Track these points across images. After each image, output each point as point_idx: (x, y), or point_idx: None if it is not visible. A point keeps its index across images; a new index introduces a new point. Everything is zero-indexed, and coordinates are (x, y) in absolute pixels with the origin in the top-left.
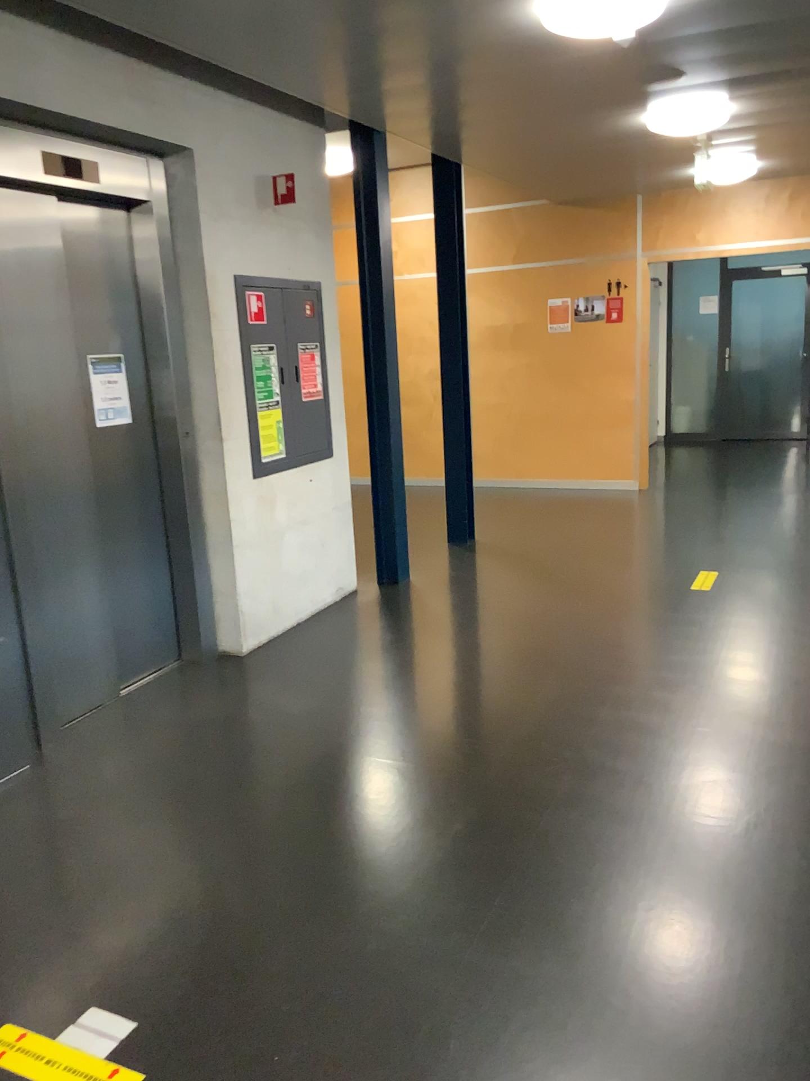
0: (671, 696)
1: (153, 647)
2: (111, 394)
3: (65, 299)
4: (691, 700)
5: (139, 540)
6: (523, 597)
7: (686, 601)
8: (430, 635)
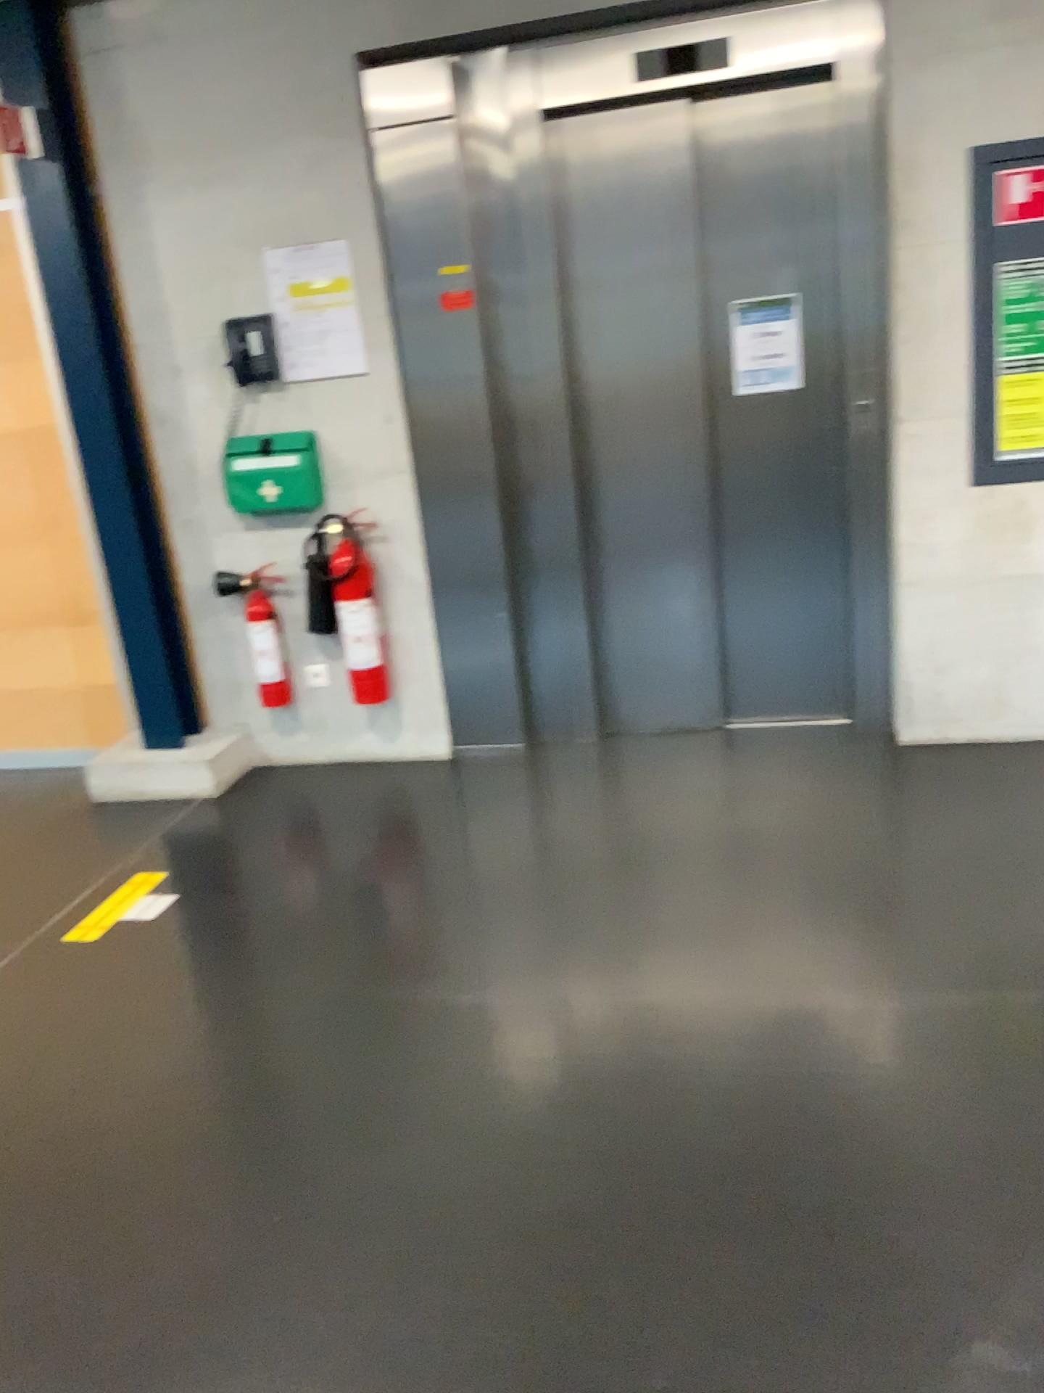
0: None
1: (807, 686)
2: (757, 349)
3: (680, 232)
4: None
5: (797, 545)
6: None
7: None
8: None
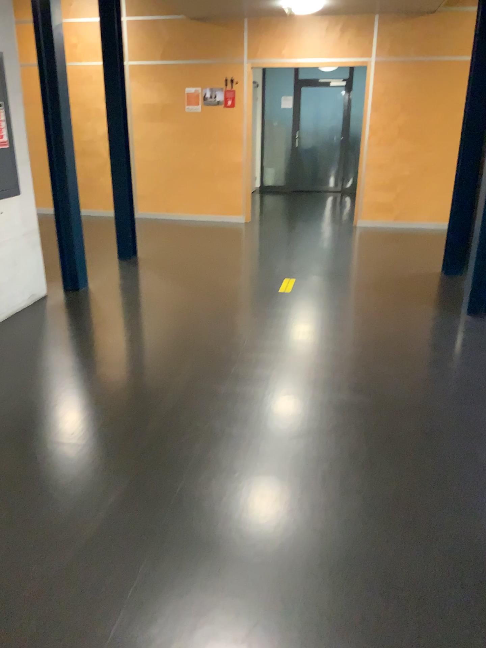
0: (271, 374)
1: None
2: None
3: None
4: (284, 376)
5: None
6: (169, 299)
7: (277, 300)
8: (100, 330)
